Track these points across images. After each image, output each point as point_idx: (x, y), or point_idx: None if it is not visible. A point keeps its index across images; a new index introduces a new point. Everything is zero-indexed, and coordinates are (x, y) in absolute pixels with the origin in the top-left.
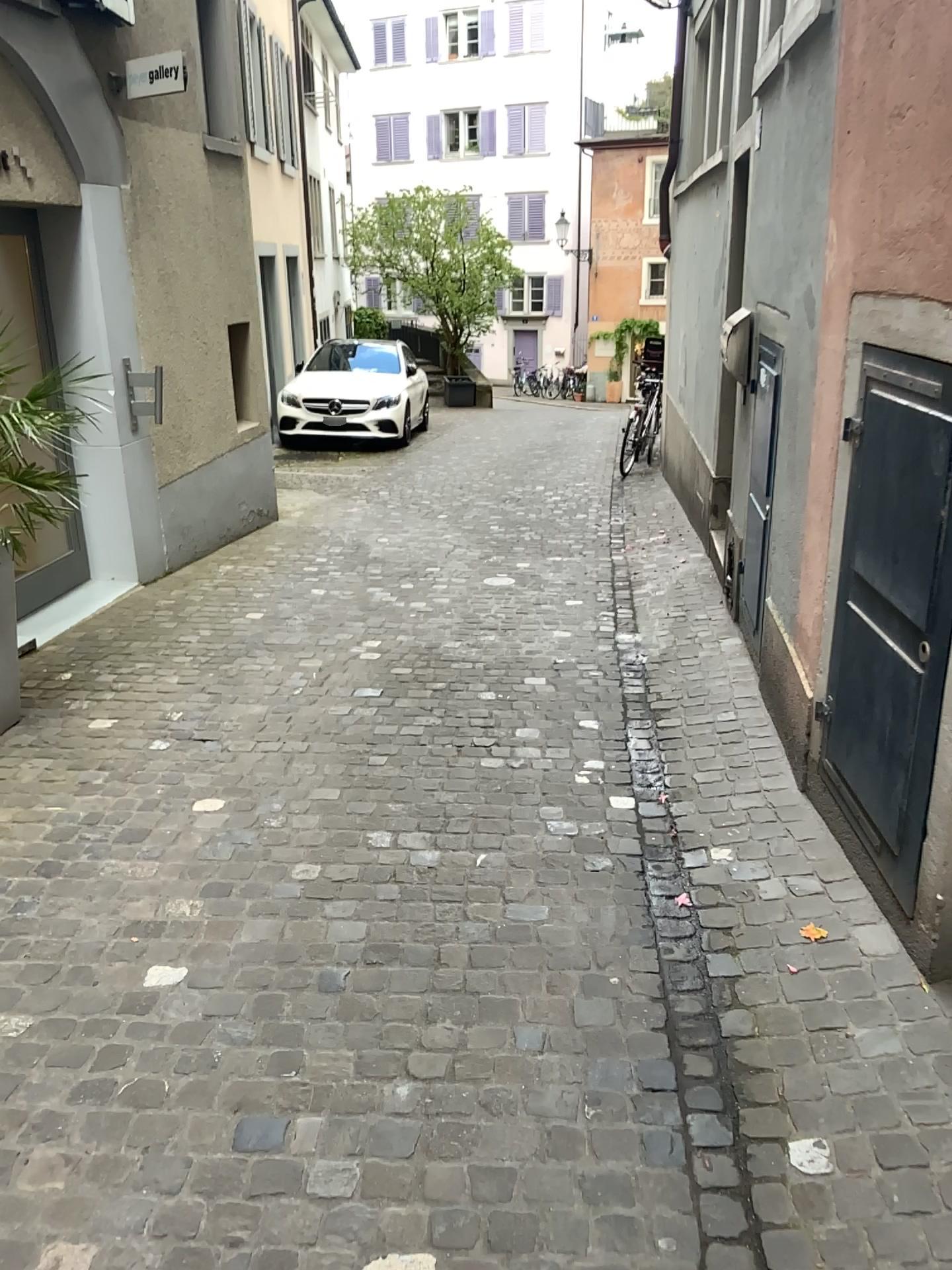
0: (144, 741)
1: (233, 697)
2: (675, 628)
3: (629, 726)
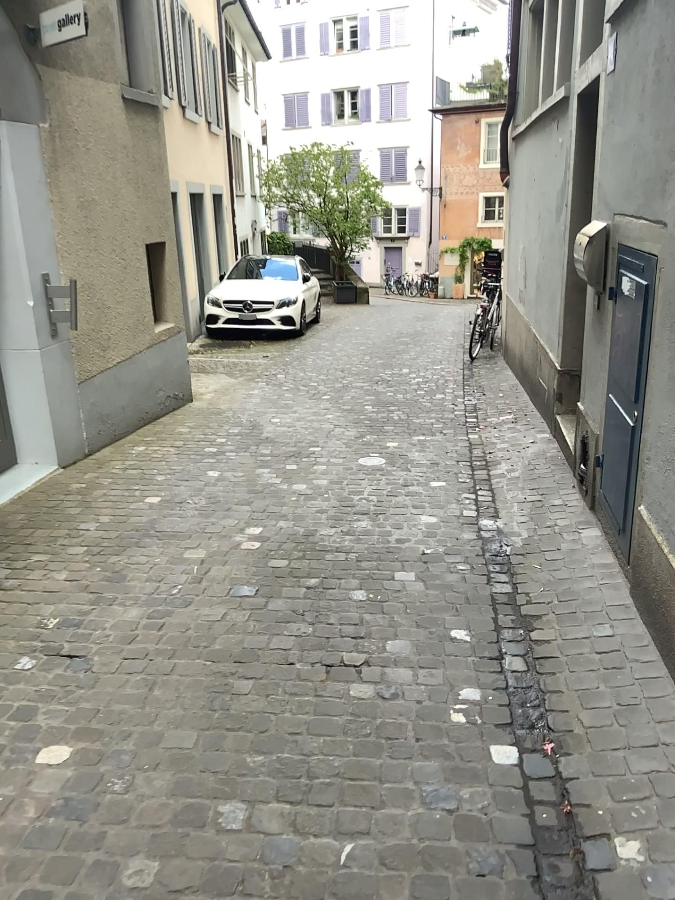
0: (17, 654)
1: (116, 595)
2: (532, 510)
3: (500, 634)
